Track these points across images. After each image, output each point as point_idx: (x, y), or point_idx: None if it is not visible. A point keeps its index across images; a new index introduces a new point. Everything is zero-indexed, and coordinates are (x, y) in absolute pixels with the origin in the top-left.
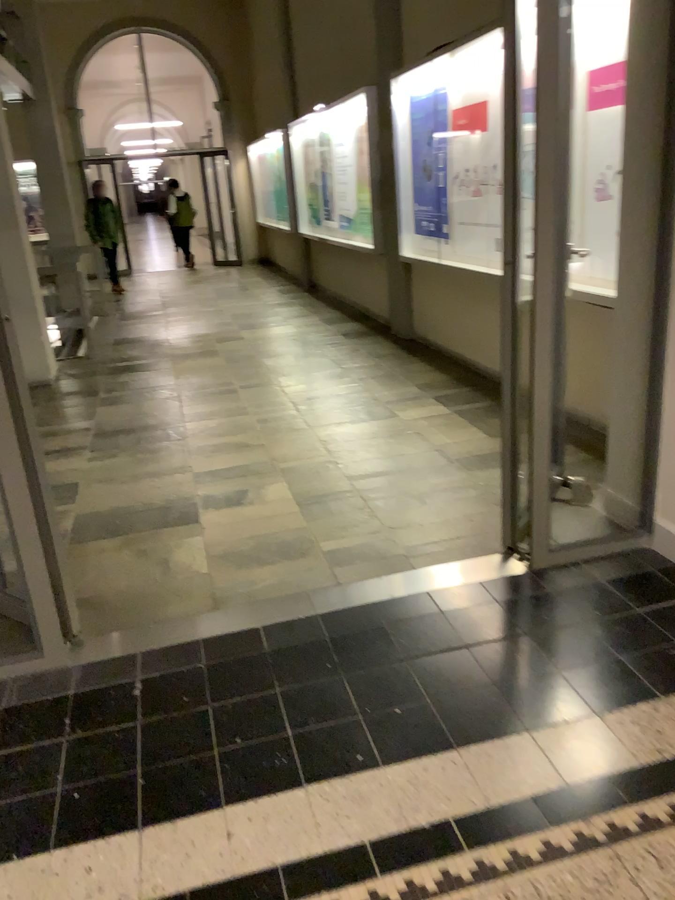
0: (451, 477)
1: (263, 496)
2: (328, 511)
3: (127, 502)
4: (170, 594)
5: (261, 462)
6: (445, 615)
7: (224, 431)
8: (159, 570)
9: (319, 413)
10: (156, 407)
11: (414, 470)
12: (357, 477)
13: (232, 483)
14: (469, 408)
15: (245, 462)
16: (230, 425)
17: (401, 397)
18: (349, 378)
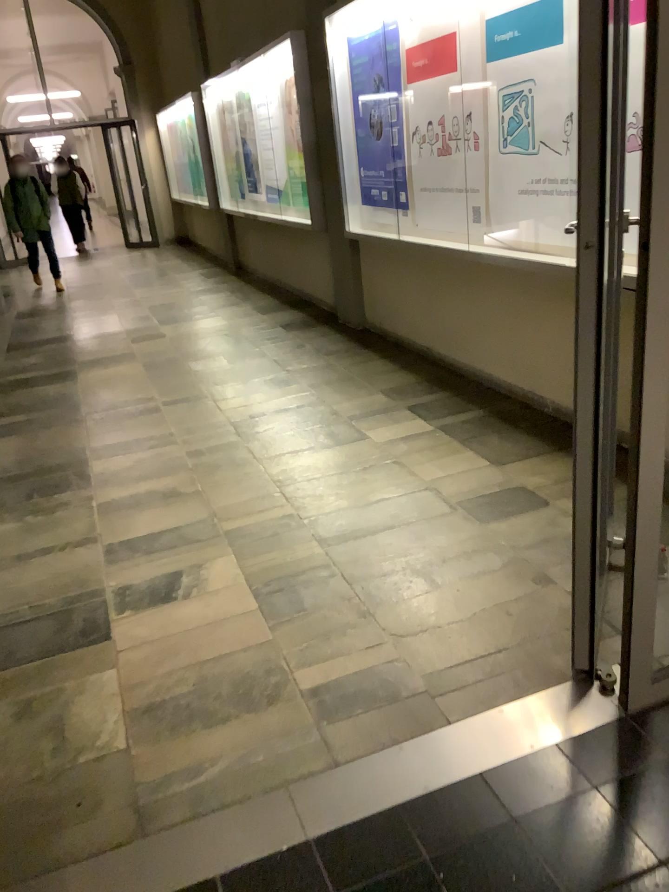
0: (459, 536)
1: (203, 584)
2: (299, 607)
3: (9, 608)
4: (66, 805)
5: (197, 522)
6: (520, 830)
7: (145, 473)
8: (49, 748)
9: (266, 438)
10: (56, 440)
11: (405, 525)
12: (331, 541)
13: (158, 563)
14: (454, 422)
15: (175, 523)
16: (152, 464)
17: (366, 410)
18: (297, 386)
